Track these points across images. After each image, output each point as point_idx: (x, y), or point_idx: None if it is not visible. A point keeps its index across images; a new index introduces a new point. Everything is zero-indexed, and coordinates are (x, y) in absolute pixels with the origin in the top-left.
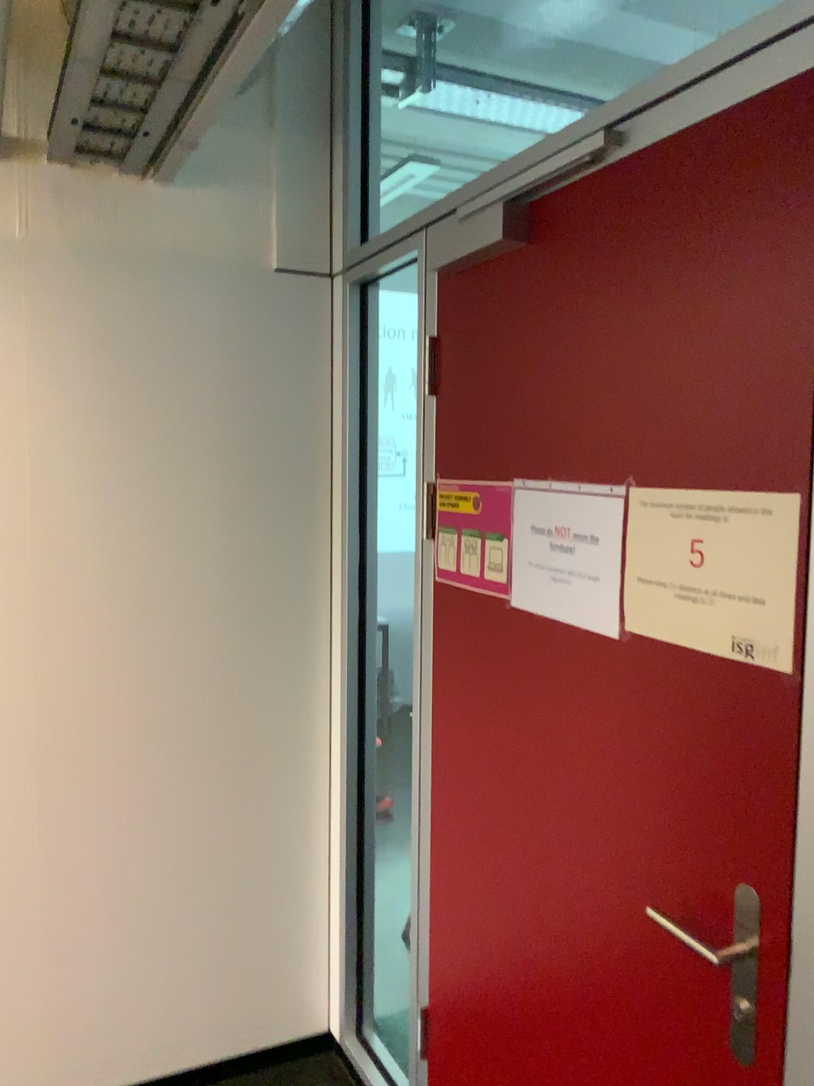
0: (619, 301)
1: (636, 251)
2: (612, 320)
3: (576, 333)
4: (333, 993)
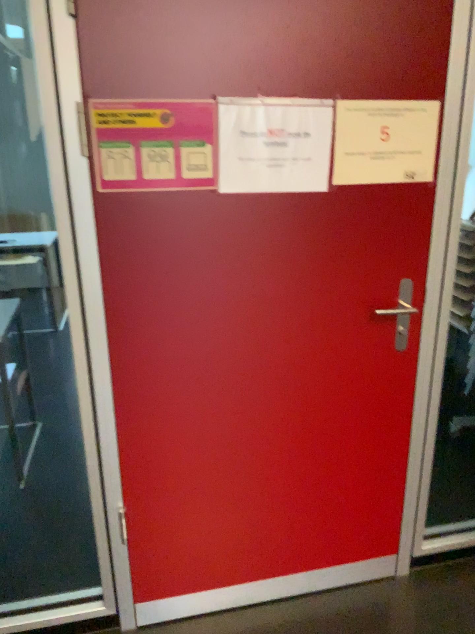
0: None
1: None
2: None
3: None
4: None
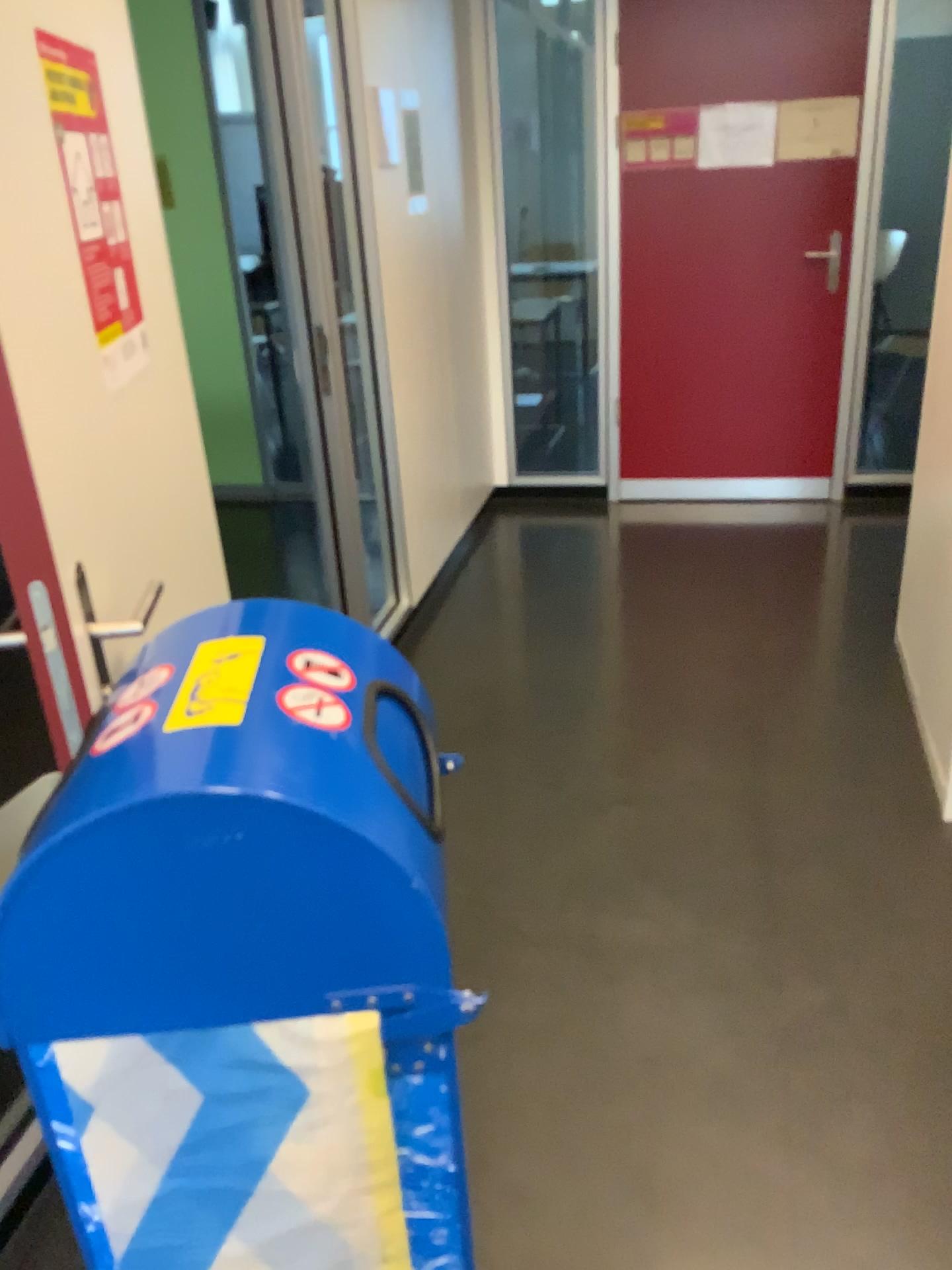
0: (774, 27)
1: (785, 7)
2: (769, 35)
3: (743, 40)
4: (505, 456)
